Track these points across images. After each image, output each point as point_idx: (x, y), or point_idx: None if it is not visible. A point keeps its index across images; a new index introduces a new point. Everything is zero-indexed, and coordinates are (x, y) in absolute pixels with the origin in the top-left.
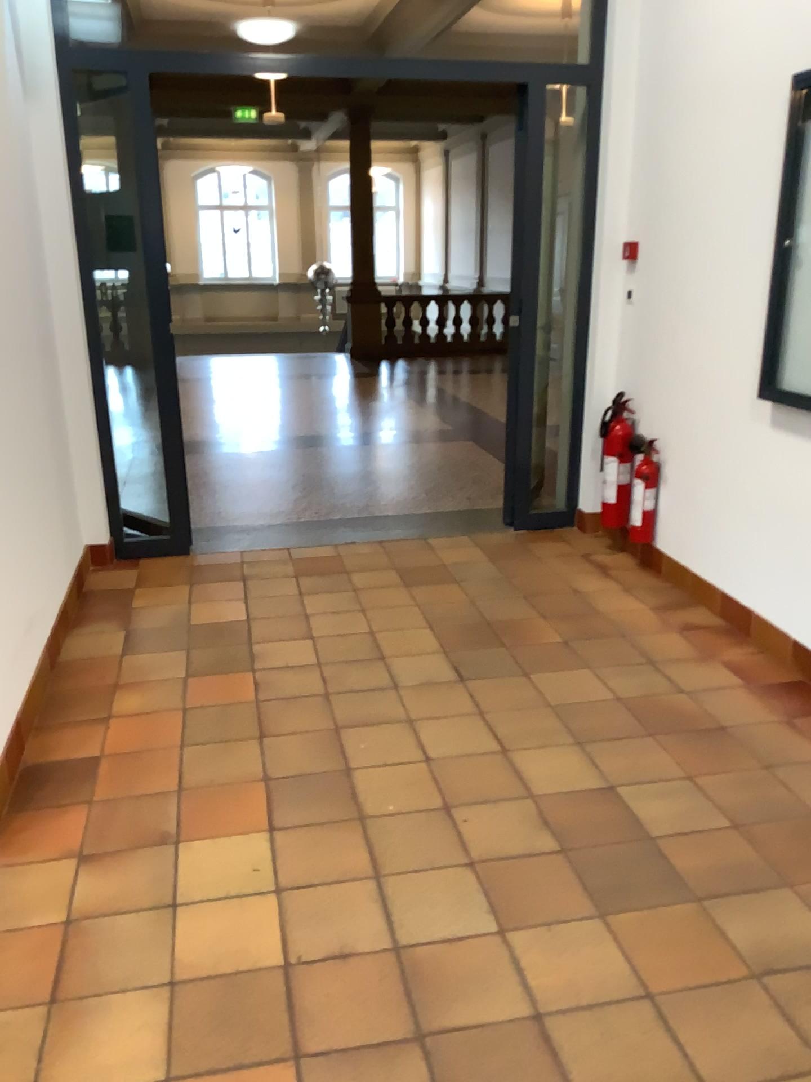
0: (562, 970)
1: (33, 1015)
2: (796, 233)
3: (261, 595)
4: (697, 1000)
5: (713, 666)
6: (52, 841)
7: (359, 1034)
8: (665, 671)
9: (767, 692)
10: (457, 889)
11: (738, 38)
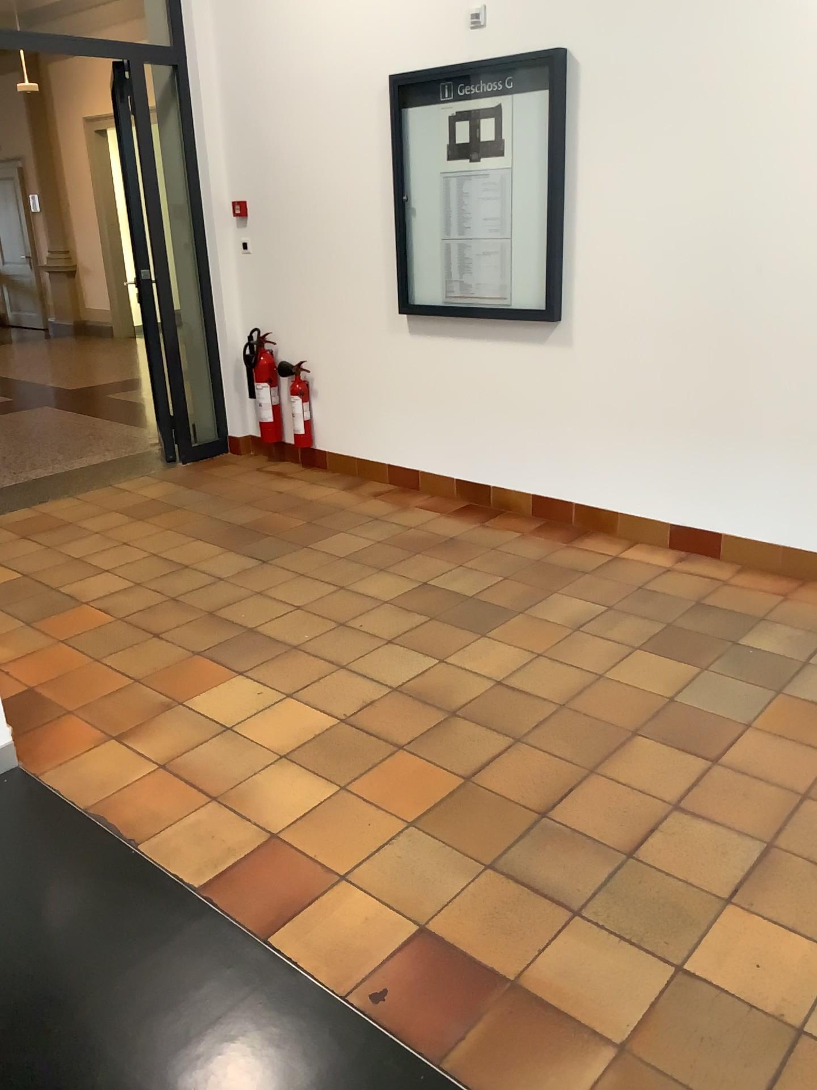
0: (491, 662)
1: (212, 806)
2: (413, 190)
3: (15, 556)
4: (562, 647)
5: (416, 510)
6: (80, 738)
7: (423, 725)
8: (391, 519)
9: (460, 513)
10: (397, 654)
11: (330, 42)
